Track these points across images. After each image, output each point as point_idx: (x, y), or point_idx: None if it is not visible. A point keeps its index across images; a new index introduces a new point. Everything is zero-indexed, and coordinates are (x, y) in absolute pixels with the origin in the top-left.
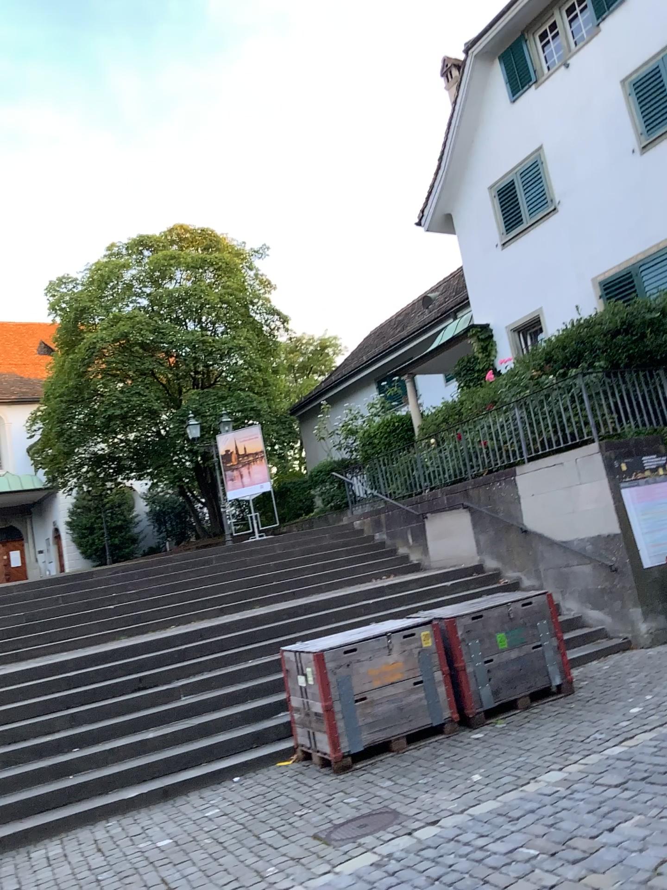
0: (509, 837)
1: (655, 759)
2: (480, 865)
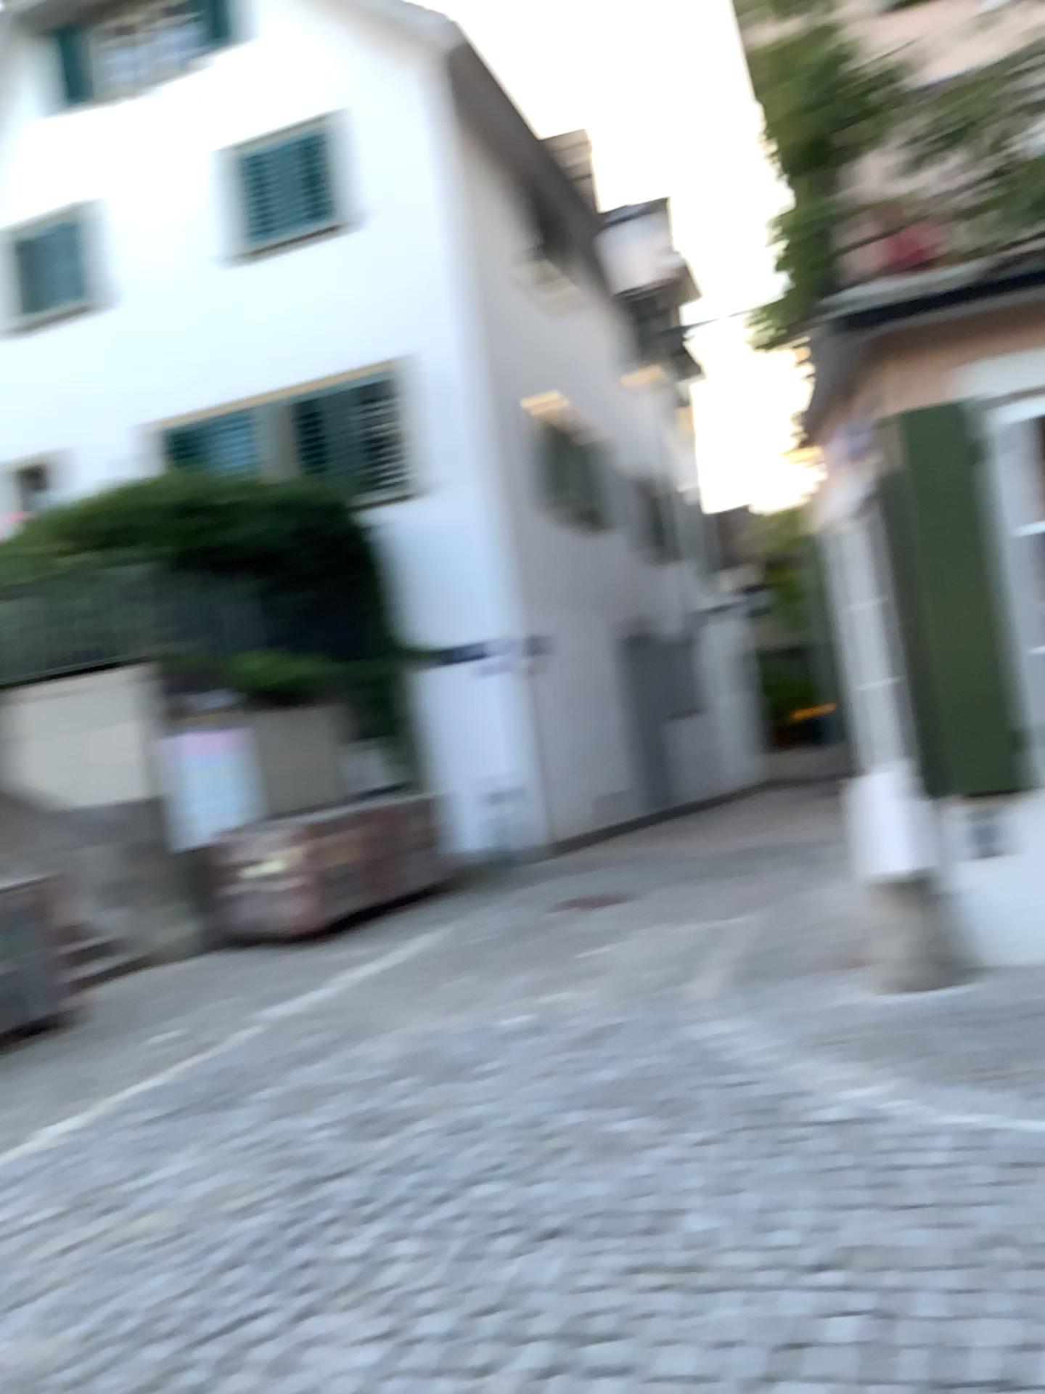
0: None
1: (197, 1084)
2: None
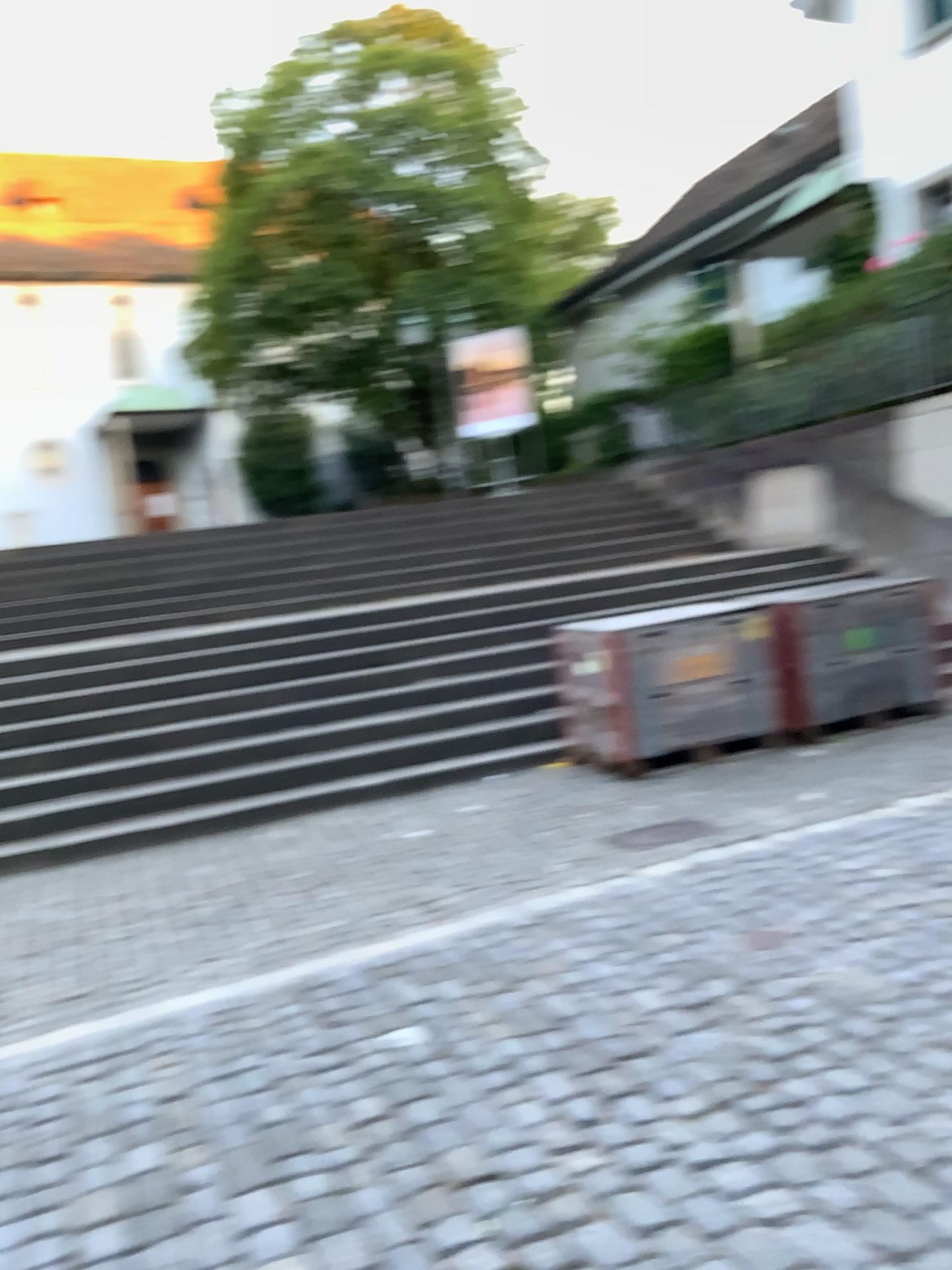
0: (856, 855)
1: None
2: (821, 880)
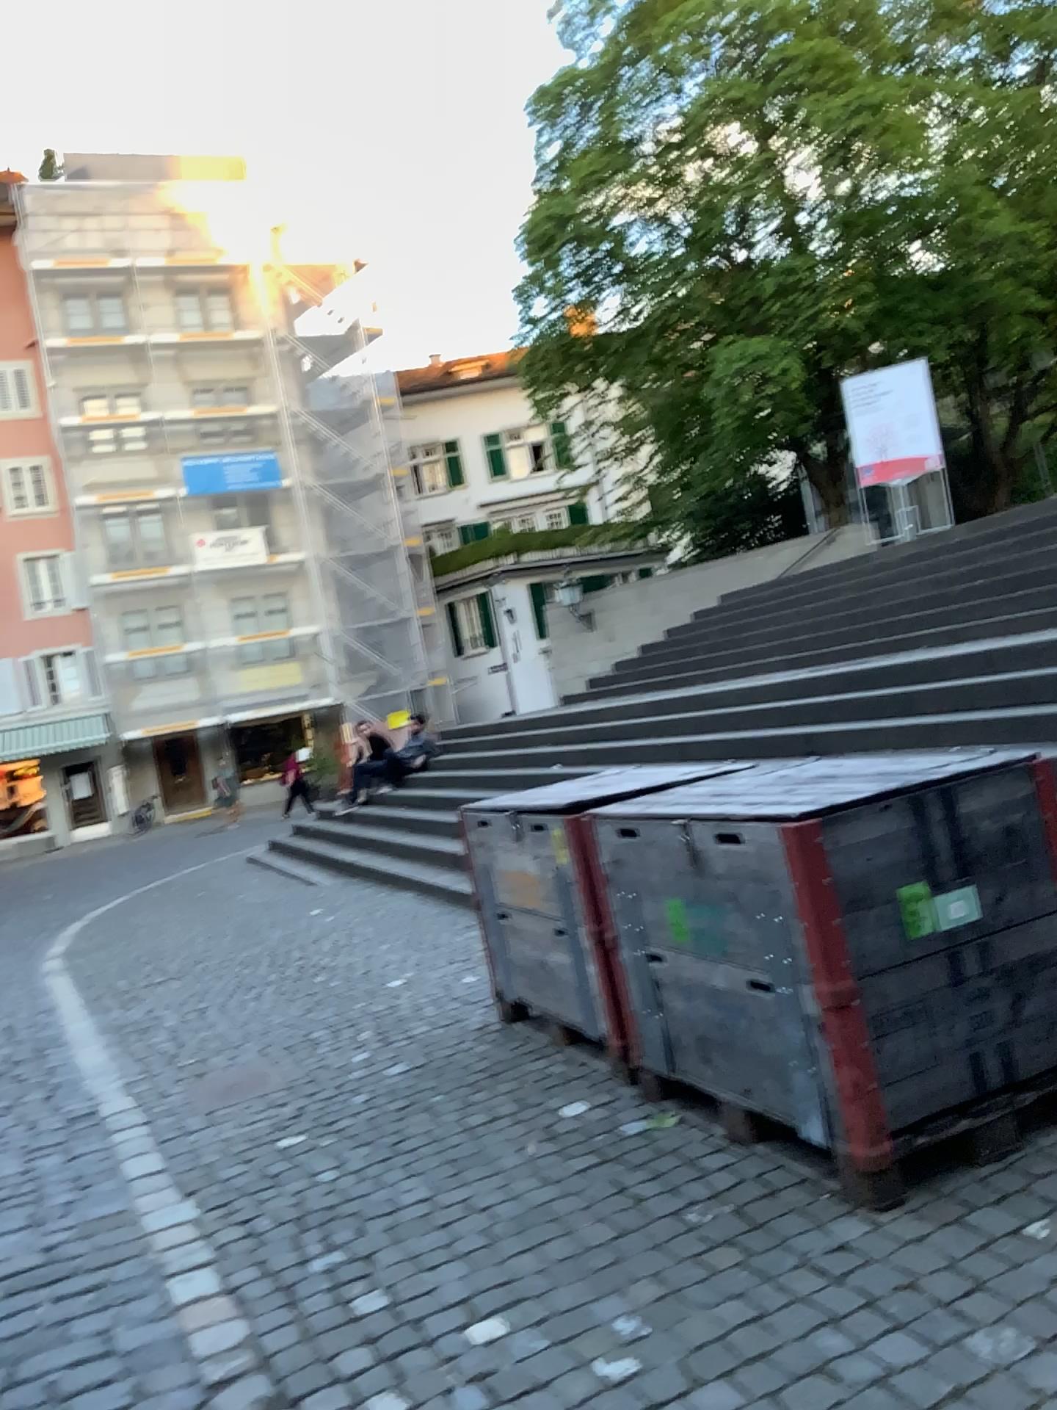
0: None
1: None
2: None
